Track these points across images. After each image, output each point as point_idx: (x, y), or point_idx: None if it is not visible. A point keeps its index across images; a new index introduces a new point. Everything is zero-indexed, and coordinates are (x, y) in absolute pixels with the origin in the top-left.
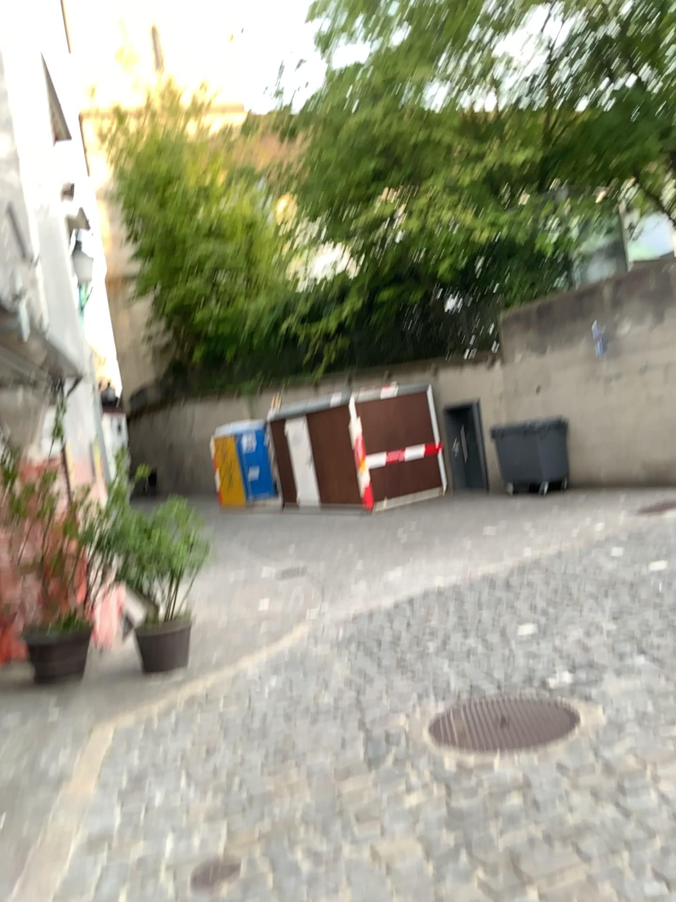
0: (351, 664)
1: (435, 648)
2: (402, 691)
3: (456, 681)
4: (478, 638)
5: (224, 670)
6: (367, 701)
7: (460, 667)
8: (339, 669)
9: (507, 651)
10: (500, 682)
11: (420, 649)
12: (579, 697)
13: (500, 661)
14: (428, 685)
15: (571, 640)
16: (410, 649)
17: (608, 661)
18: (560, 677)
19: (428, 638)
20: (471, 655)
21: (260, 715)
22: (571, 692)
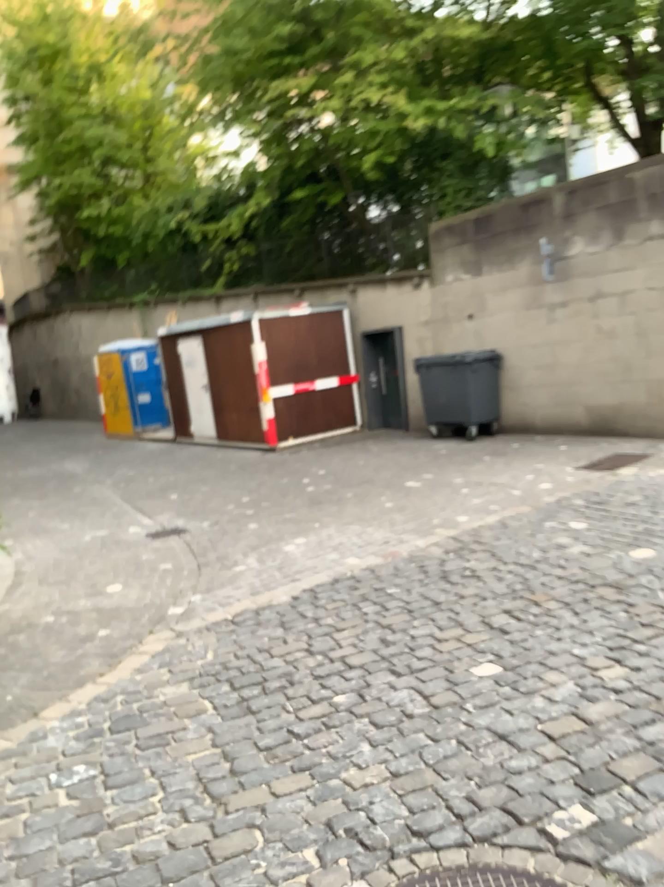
0: (213, 734)
1: (347, 704)
2: (290, 824)
3: (383, 802)
4: (414, 690)
5: (10, 732)
6: (225, 850)
7: (389, 762)
8: (191, 744)
9: (463, 726)
10: (461, 813)
11: (323, 707)
12: (618, 881)
13: (454, 752)
14: (335, 808)
15: (563, 708)
16: (307, 706)
17: (640, 771)
18: (568, 813)
19: (337, 683)
20: (405, 733)
21: (29, 874)
22: (599, 865)
